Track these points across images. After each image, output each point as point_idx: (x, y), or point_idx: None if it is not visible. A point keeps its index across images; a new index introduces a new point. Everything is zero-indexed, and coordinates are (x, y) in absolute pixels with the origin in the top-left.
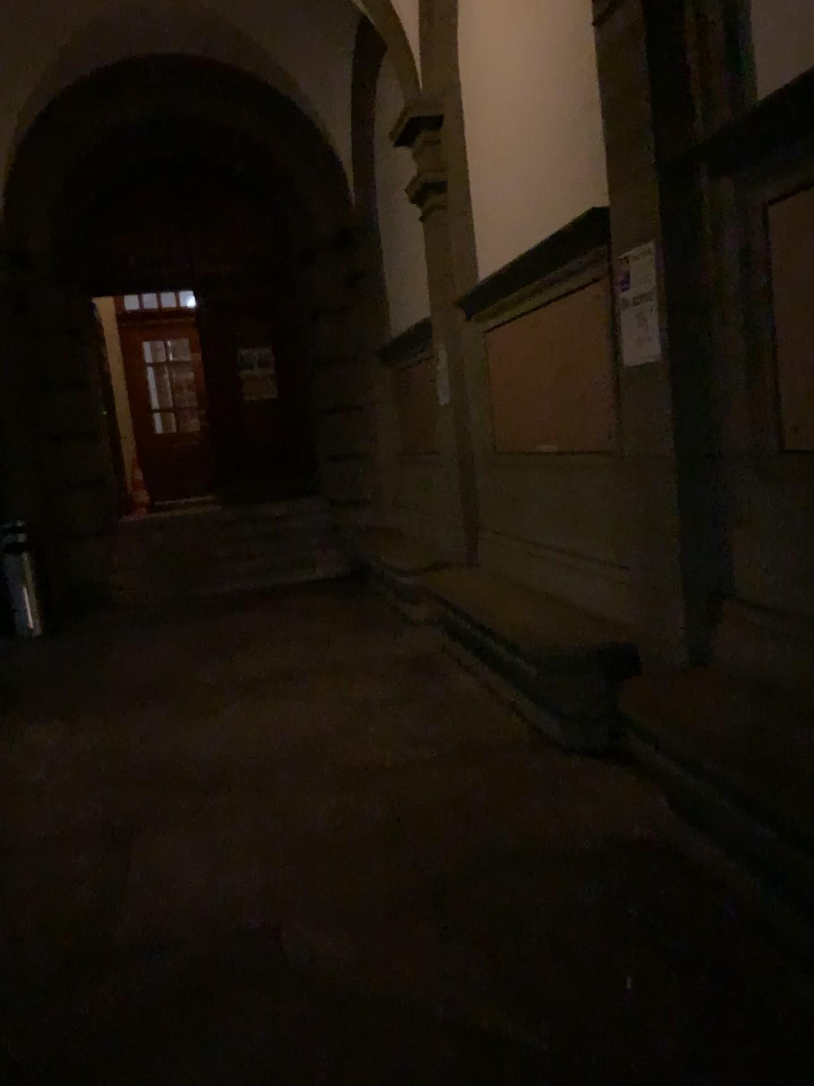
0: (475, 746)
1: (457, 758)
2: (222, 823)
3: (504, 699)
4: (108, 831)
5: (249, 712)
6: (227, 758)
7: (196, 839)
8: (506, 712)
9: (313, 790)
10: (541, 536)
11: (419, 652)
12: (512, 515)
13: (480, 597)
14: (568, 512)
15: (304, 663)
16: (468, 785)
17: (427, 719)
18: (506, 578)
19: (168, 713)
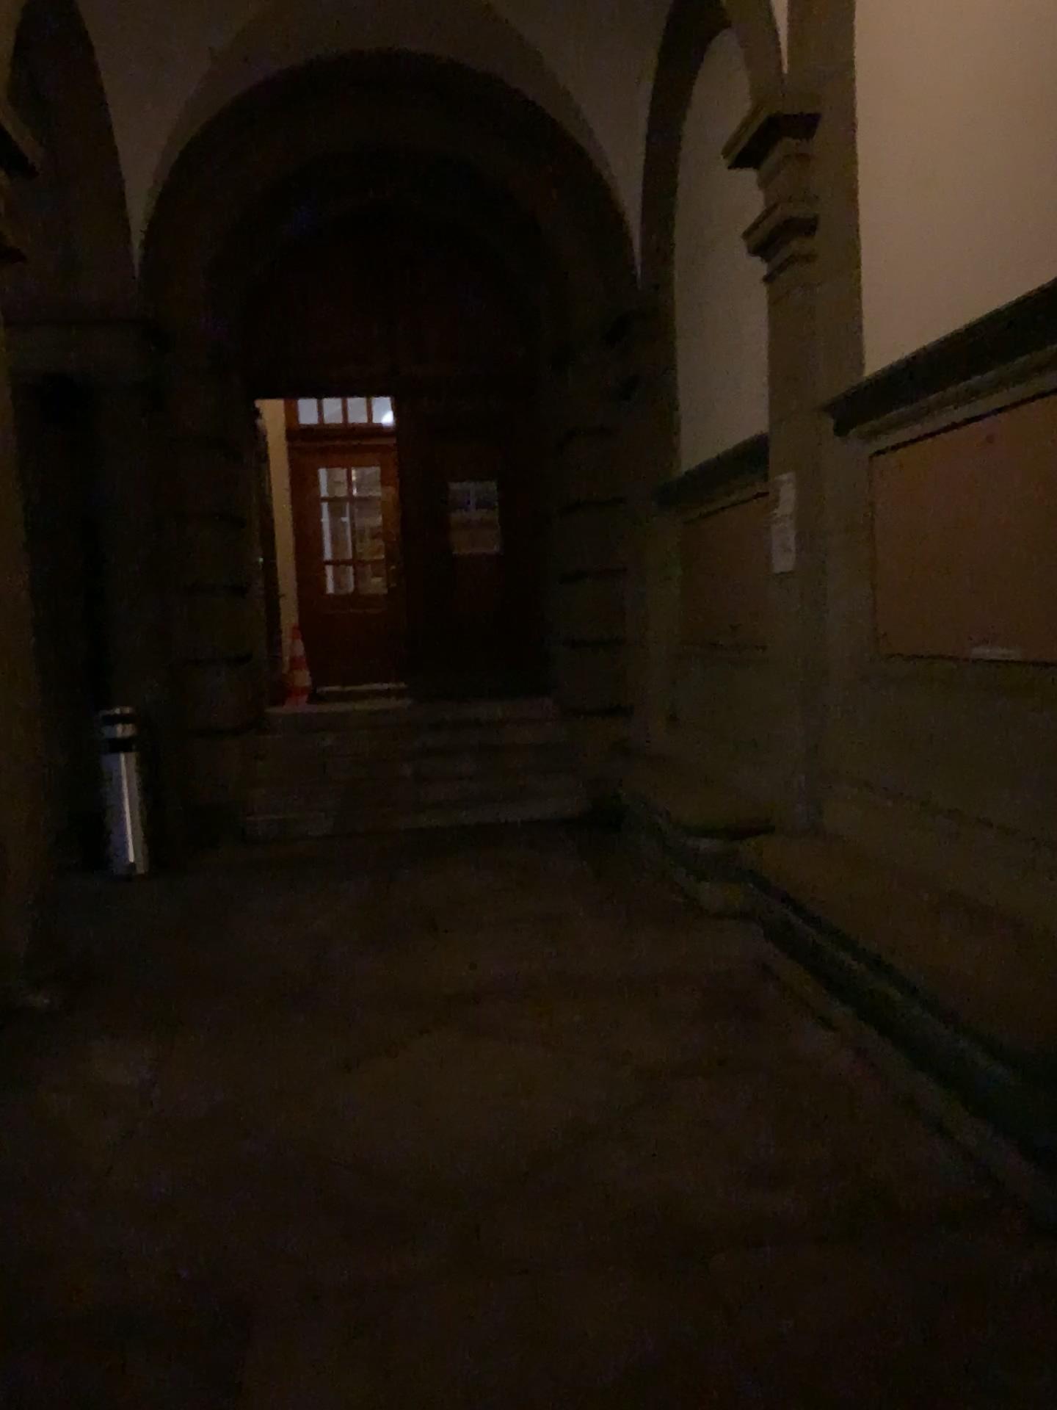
0: (873, 1197)
1: (844, 1219)
2: (416, 1328)
3: (898, 1088)
4: (207, 1314)
5: (455, 1063)
6: (422, 1159)
7: (366, 1363)
8: (911, 1120)
9: (581, 1266)
10: (969, 806)
11: (727, 971)
12: (908, 763)
13: (860, 904)
14: (1032, 772)
15: (541, 971)
16: (882, 1298)
17: (767, 1116)
18: (893, 868)
19: (322, 1046)
